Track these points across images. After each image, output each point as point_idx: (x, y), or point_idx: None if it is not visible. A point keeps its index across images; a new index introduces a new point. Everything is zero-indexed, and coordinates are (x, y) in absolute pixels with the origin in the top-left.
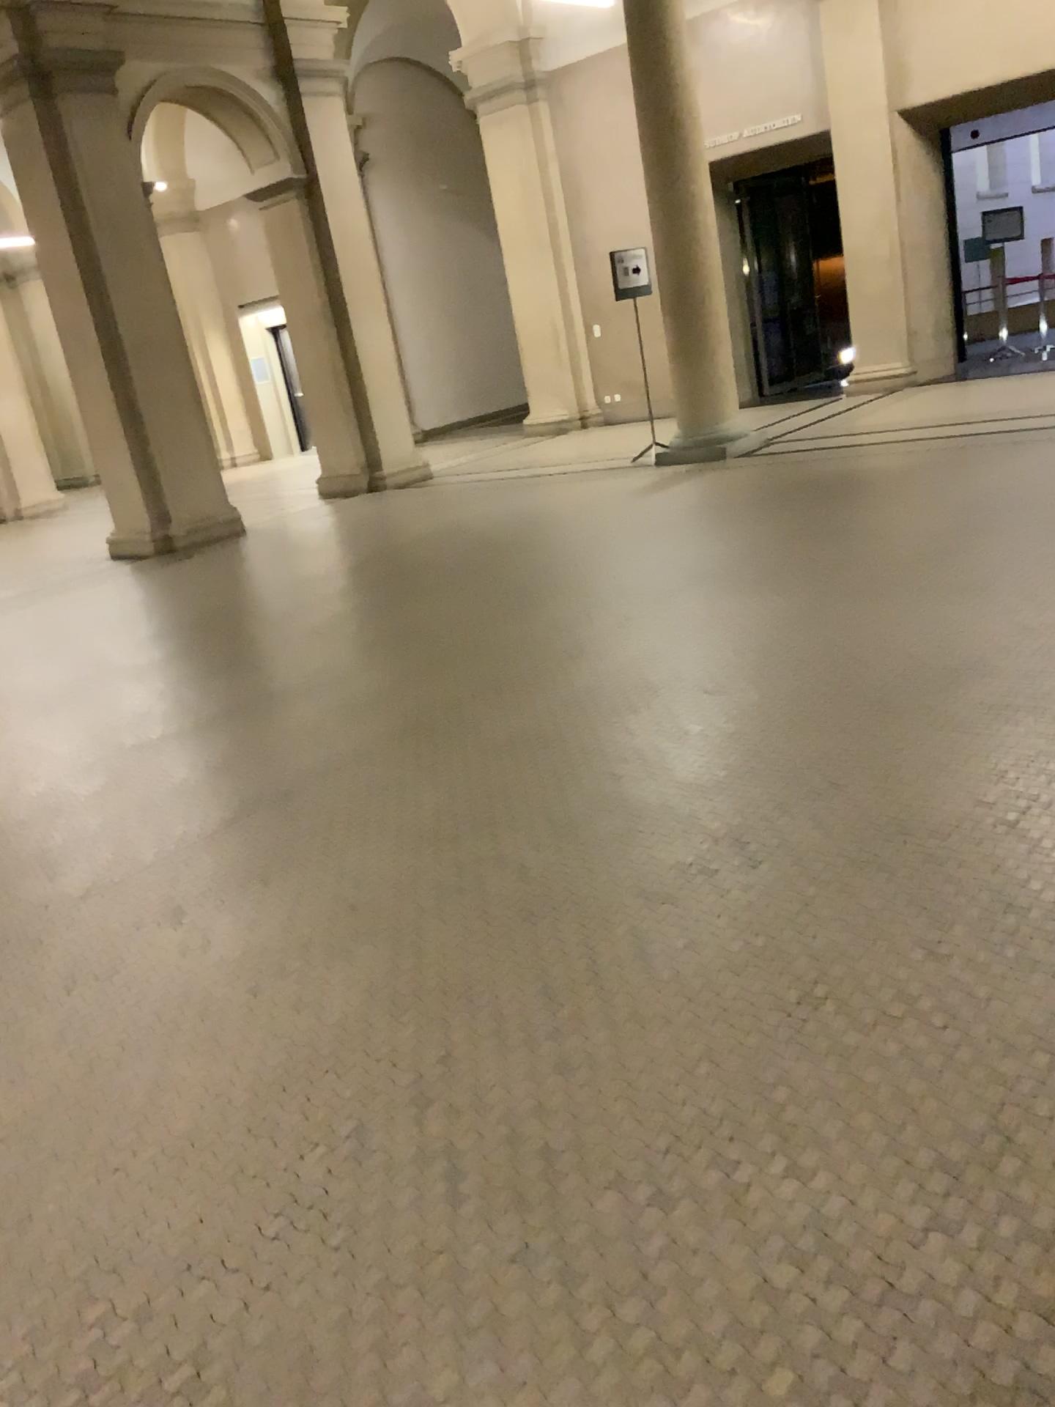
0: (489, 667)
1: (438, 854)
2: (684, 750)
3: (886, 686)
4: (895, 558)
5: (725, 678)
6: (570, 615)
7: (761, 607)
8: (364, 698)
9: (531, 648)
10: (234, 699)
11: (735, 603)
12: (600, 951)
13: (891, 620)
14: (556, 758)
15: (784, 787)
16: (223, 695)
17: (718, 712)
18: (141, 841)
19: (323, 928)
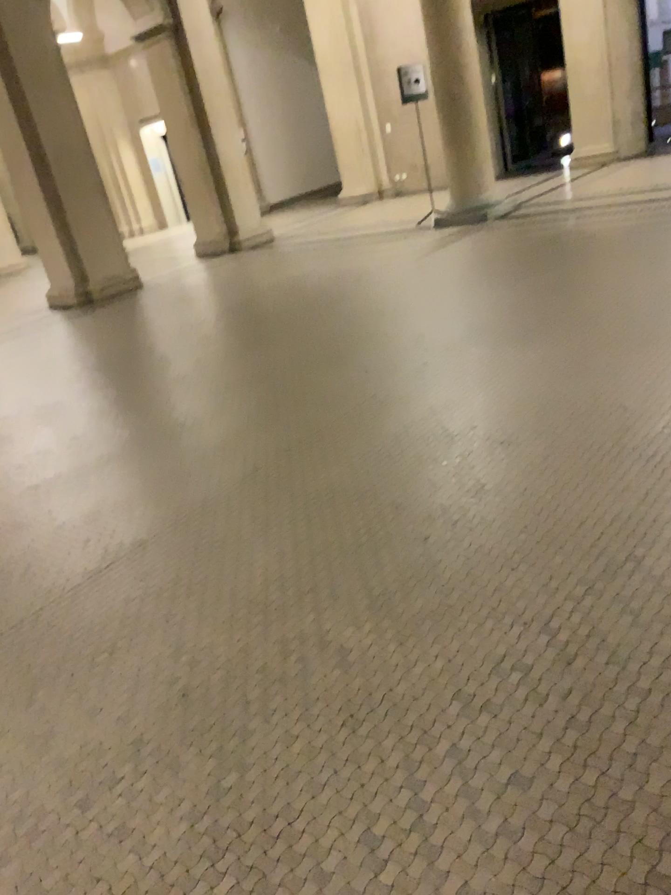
0: (313, 411)
1: (267, 623)
2: (481, 505)
3: (652, 437)
4: (635, 308)
5: (509, 426)
6: (376, 361)
7: (530, 354)
8: (214, 442)
9: (346, 394)
10: (115, 440)
11: (508, 350)
12: (420, 774)
13: (644, 369)
14: (370, 512)
15: (579, 554)
16: (107, 435)
17: (507, 463)
18: (21, 591)
19: (158, 717)
